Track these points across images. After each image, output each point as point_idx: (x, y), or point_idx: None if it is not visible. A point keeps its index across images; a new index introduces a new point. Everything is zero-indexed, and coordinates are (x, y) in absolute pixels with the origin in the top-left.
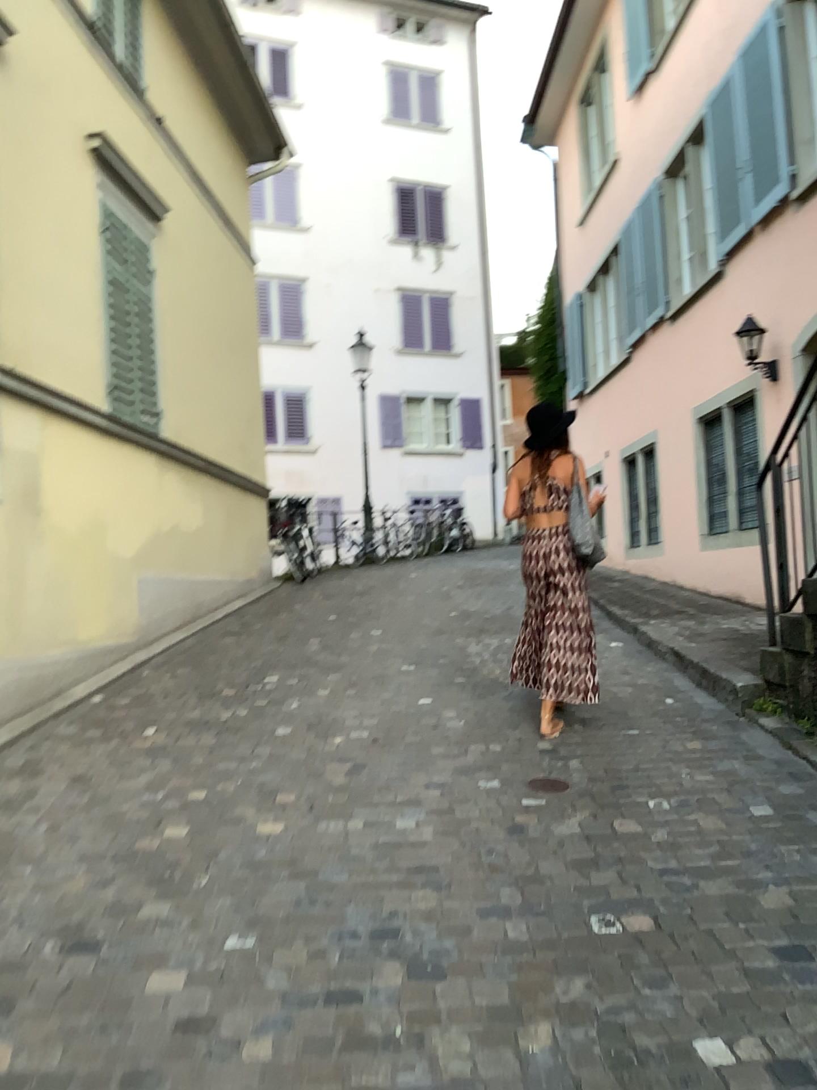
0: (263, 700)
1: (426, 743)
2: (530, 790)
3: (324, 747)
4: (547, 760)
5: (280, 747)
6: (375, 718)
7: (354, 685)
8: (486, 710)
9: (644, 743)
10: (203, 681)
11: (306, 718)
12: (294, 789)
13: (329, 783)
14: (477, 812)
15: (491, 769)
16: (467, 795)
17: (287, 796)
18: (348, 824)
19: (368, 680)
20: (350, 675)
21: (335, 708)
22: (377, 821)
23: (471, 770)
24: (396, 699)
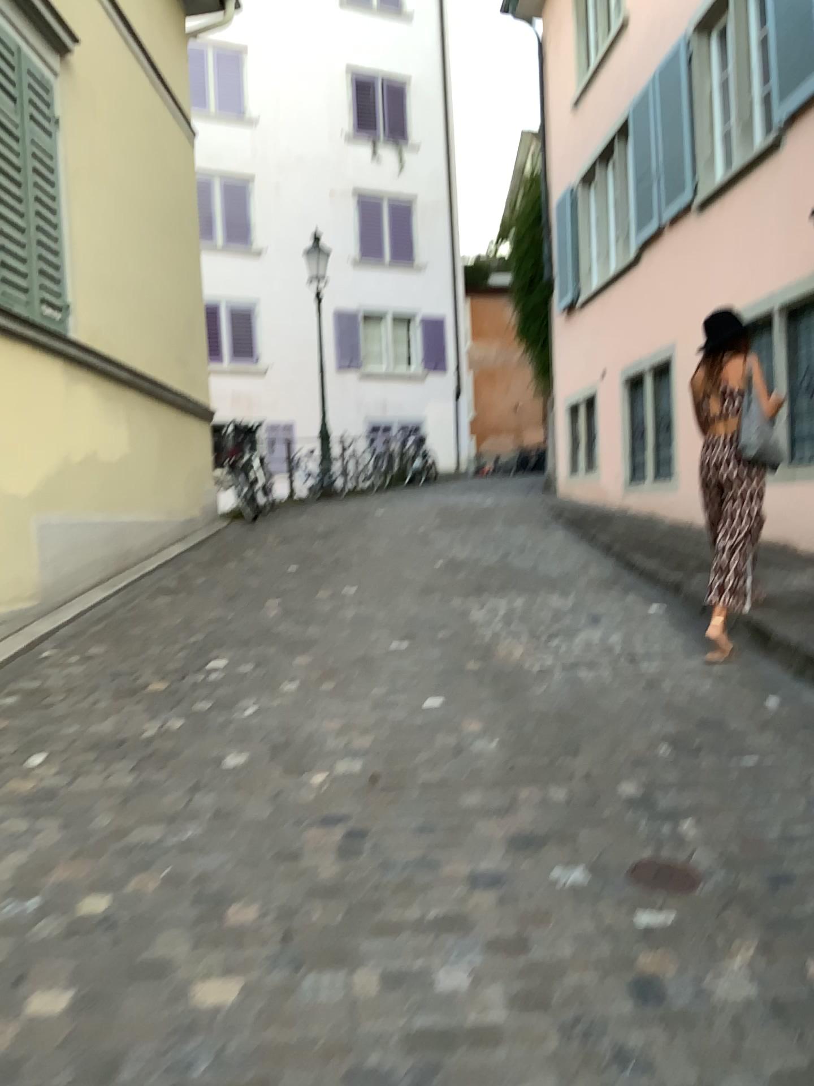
0: (206, 705)
1: (454, 788)
2: (645, 895)
3: (300, 798)
4: (649, 824)
5: (232, 798)
6: (369, 737)
7: (332, 677)
8: (524, 721)
9: (780, 787)
10: (124, 668)
11: (269, 737)
12: (257, 896)
13: (313, 878)
14: (572, 950)
15: (565, 844)
16: (543, 906)
17: (244, 911)
18: (355, 986)
19: (350, 667)
20: (325, 658)
21: (310, 718)
22: (404, 977)
23: (535, 845)
24: (394, 702)
